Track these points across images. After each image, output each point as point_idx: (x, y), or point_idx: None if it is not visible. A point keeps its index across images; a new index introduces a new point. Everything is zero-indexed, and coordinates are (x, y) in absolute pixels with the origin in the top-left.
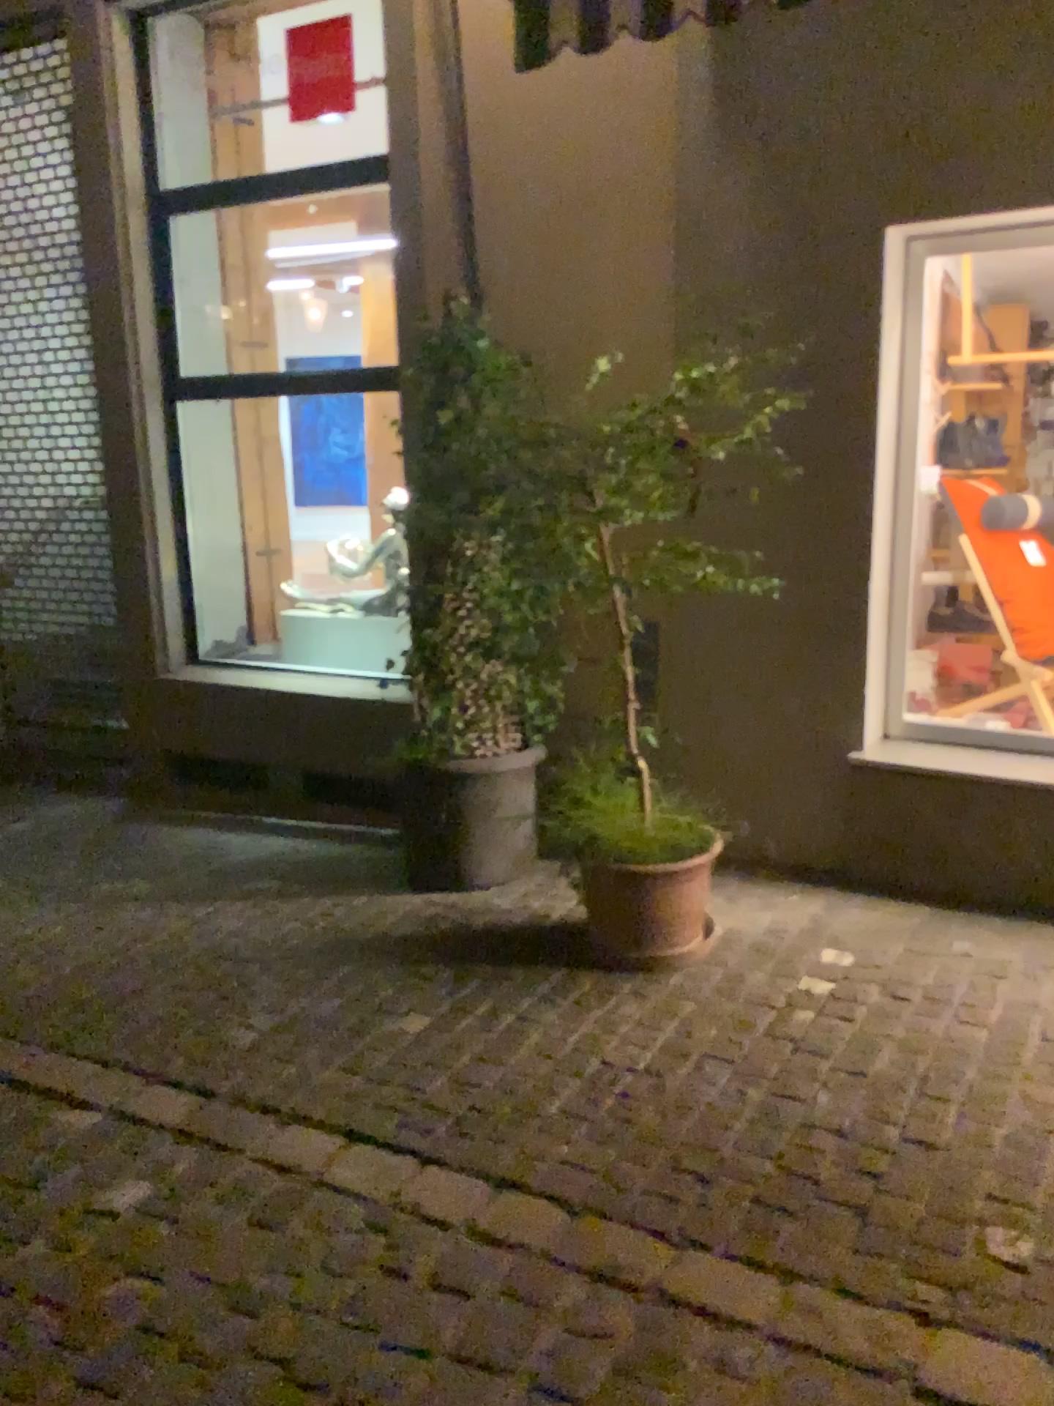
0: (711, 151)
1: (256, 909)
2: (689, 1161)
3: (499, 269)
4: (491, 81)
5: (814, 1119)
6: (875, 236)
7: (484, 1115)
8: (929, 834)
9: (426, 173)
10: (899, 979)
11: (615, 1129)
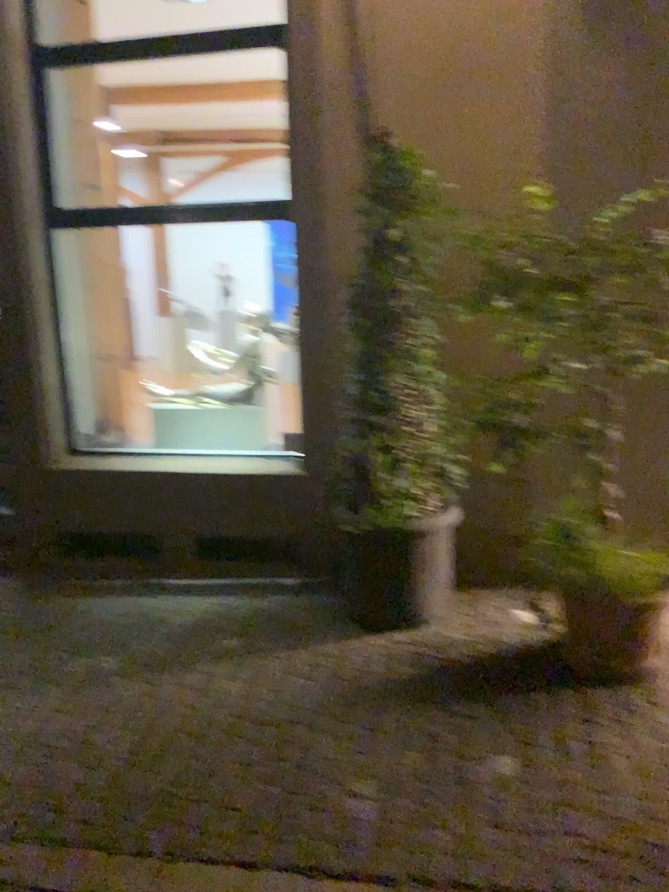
0: (583, 32)
1: (247, 671)
2: None
3: (389, 120)
4: None
5: None
6: None
7: None
8: None
9: (323, 37)
10: None
11: None
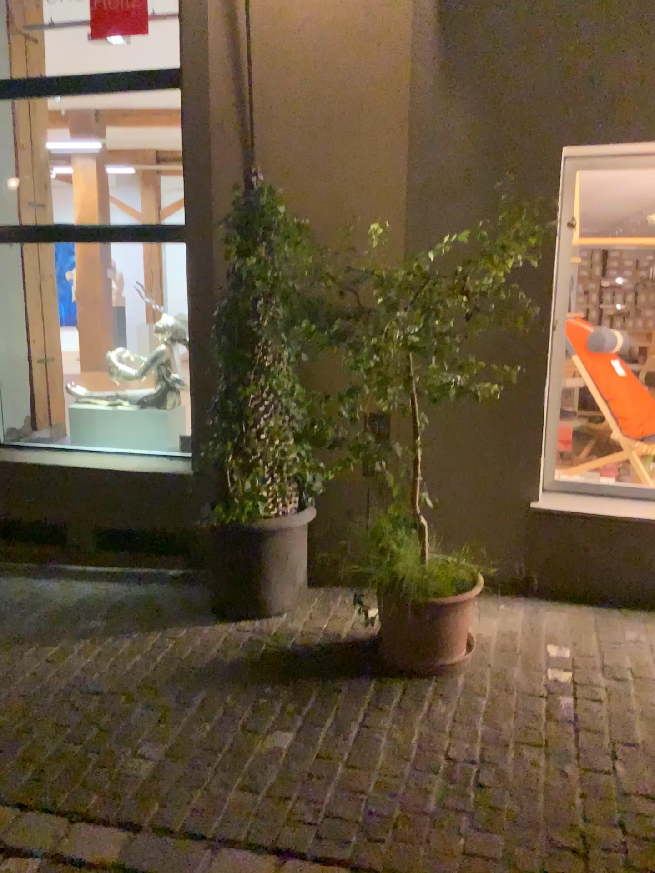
0: (437, 85)
1: (97, 647)
2: (564, 842)
3: (270, 157)
4: (267, 19)
5: (627, 789)
6: (553, 152)
7: (385, 821)
8: (587, 557)
9: (213, 82)
10: (611, 665)
11: (492, 820)
